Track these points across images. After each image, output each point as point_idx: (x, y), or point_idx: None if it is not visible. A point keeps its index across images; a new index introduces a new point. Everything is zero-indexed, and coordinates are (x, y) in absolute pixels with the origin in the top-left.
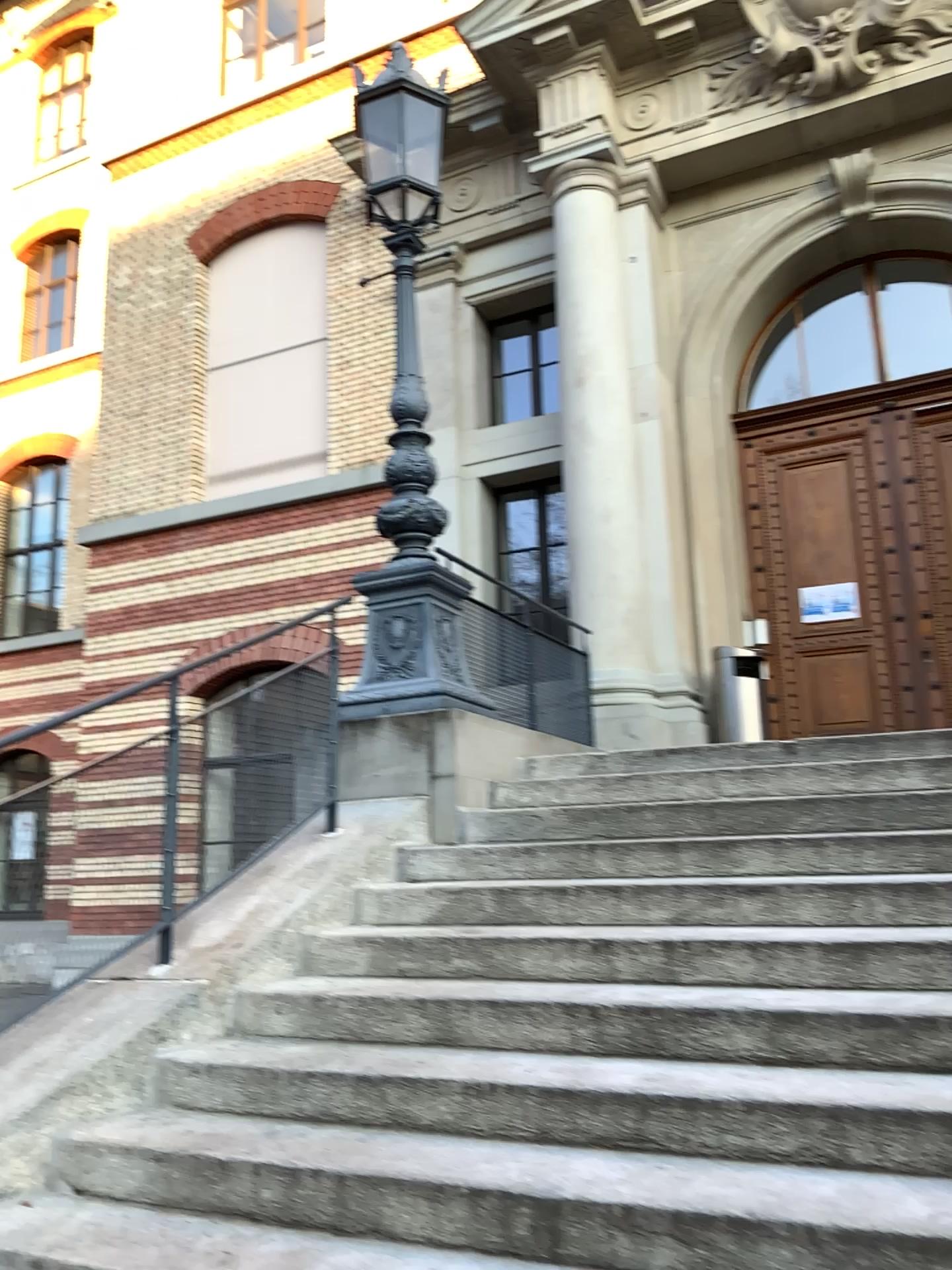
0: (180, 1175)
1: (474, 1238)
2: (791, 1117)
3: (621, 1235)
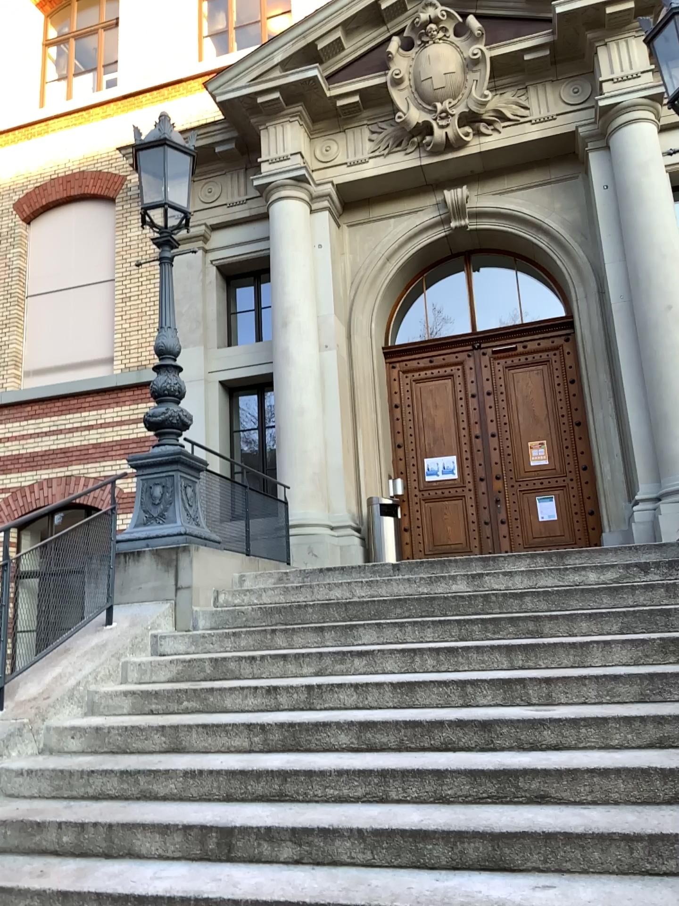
0: (12, 833)
1: (185, 852)
2: (360, 777)
3: (264, 842)
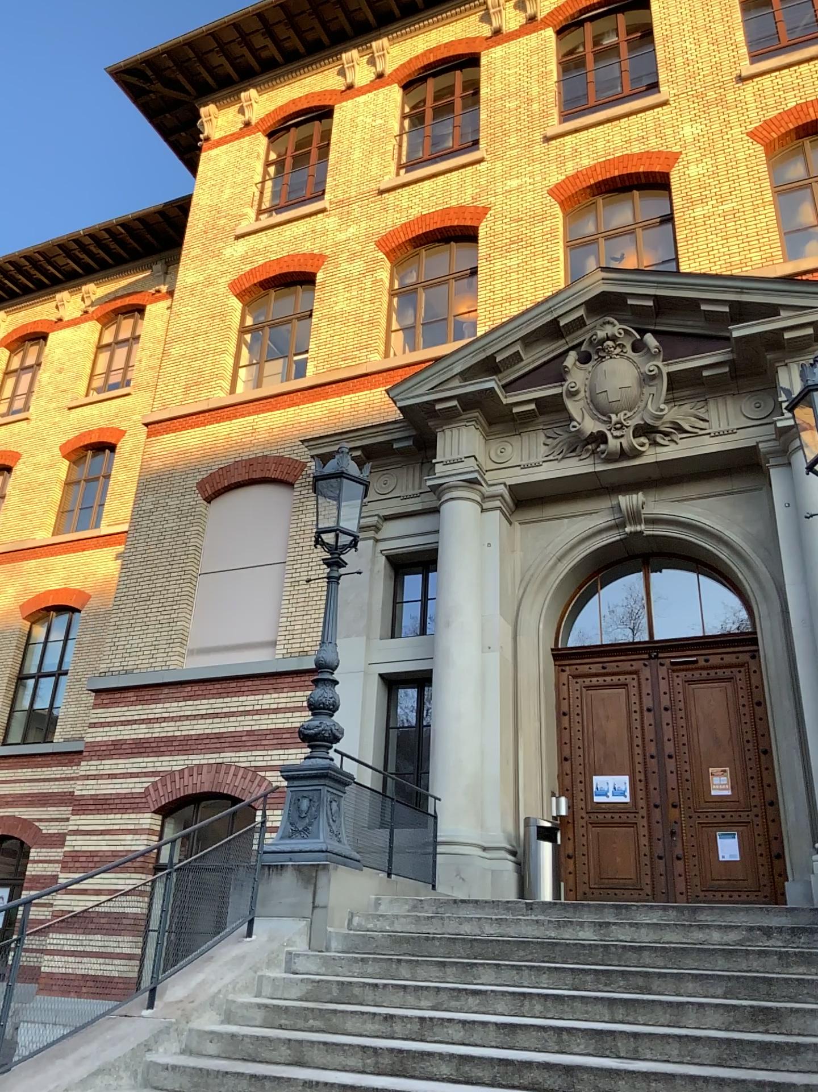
0: None
1: None
2: None
3: None
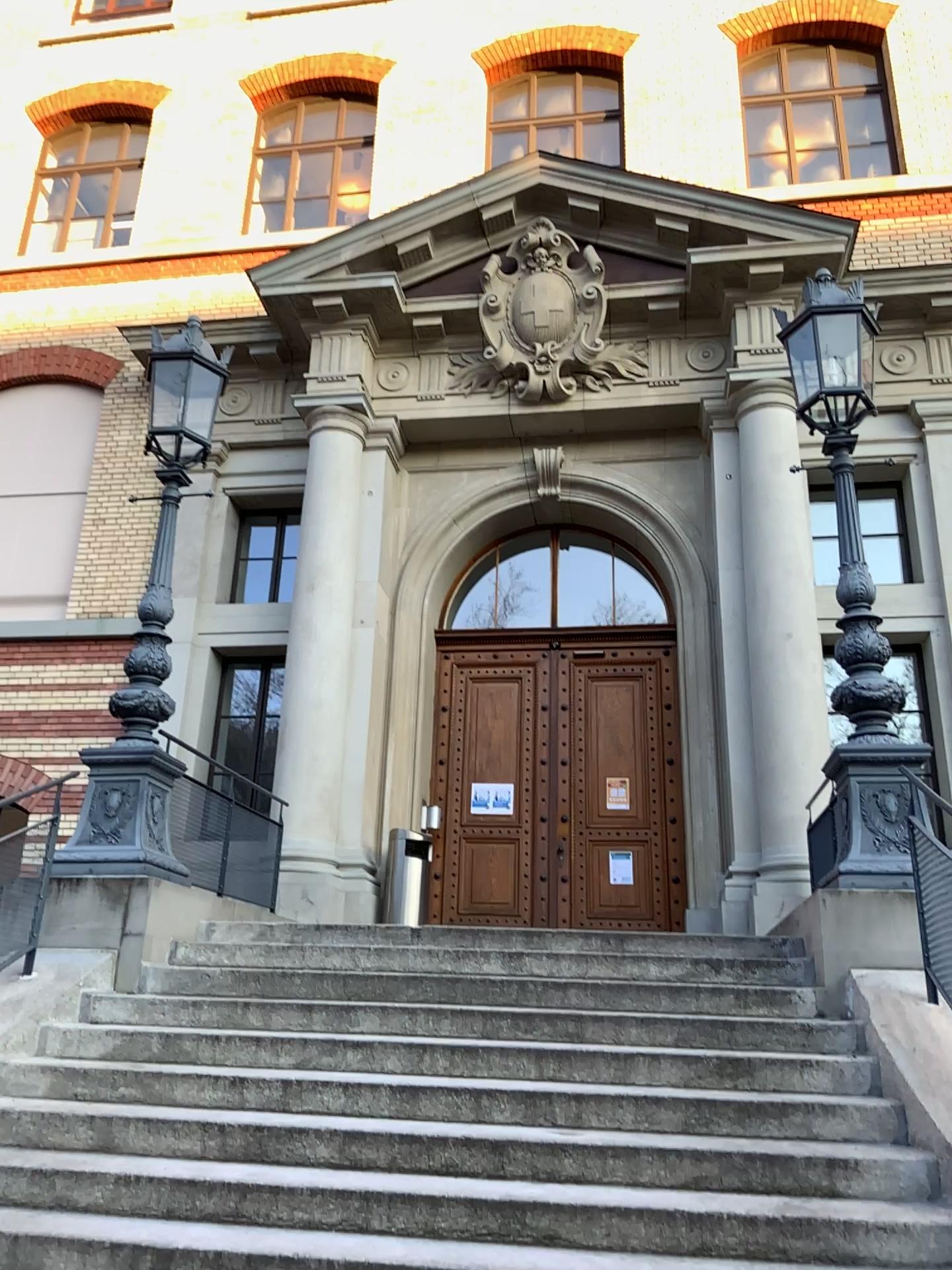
0: None
1: None
2: (338, 1200)
3: None
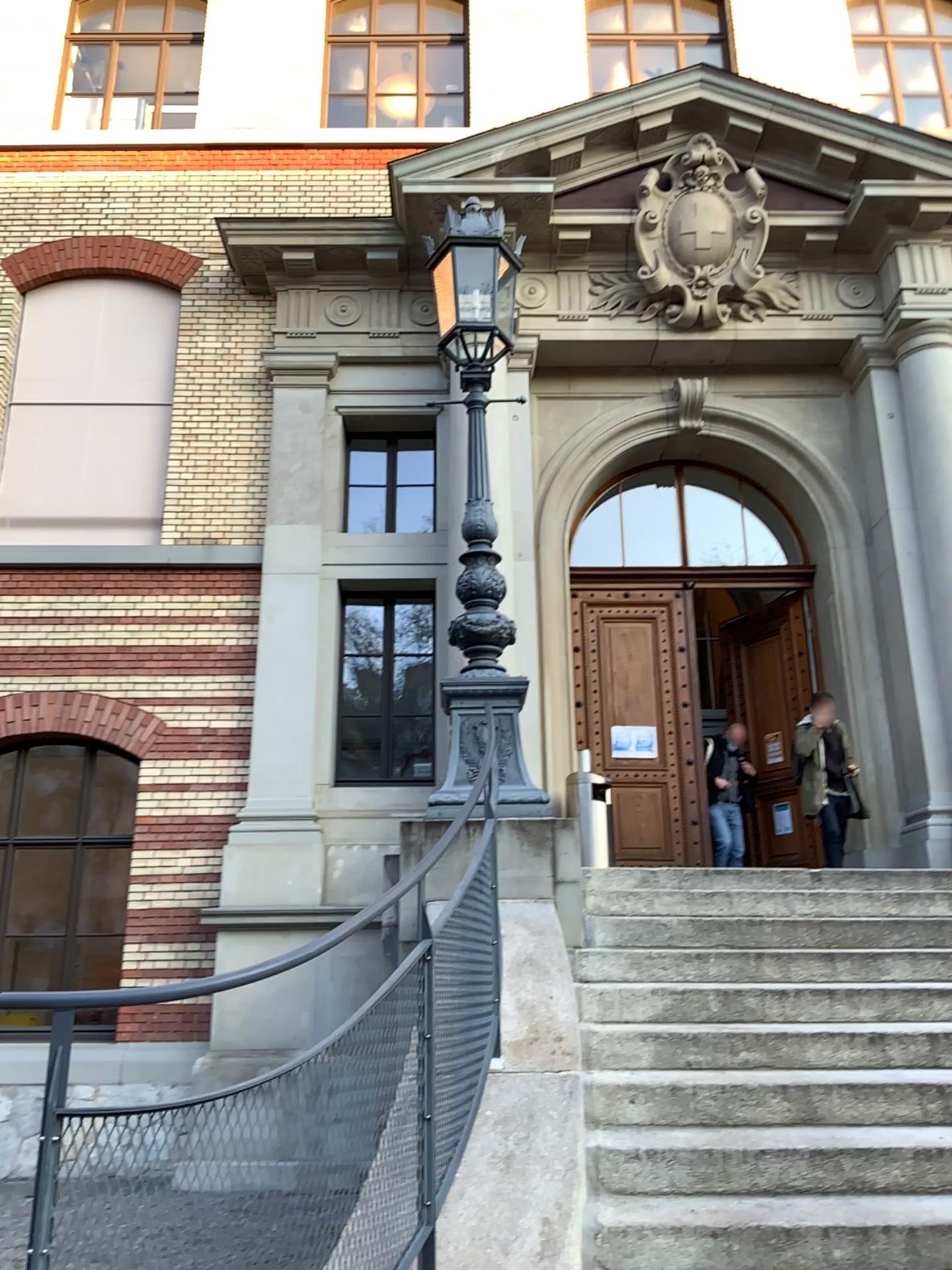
0: (749, 1249)
1: None
2: None
3: None
